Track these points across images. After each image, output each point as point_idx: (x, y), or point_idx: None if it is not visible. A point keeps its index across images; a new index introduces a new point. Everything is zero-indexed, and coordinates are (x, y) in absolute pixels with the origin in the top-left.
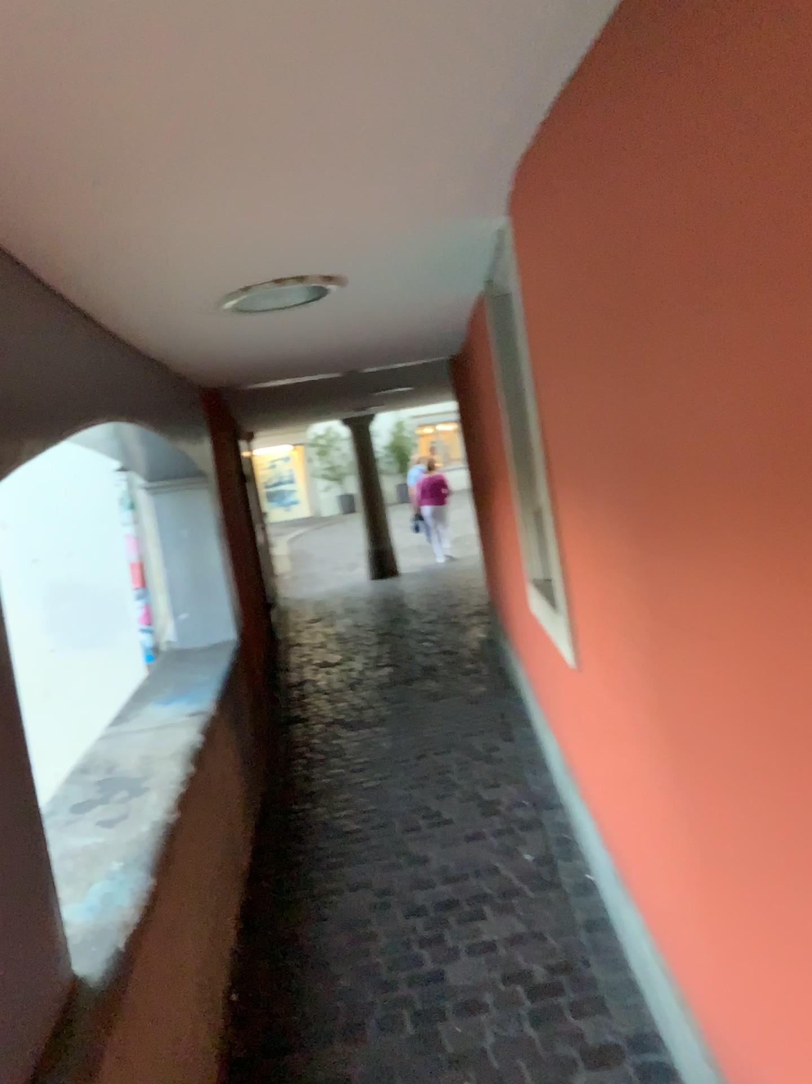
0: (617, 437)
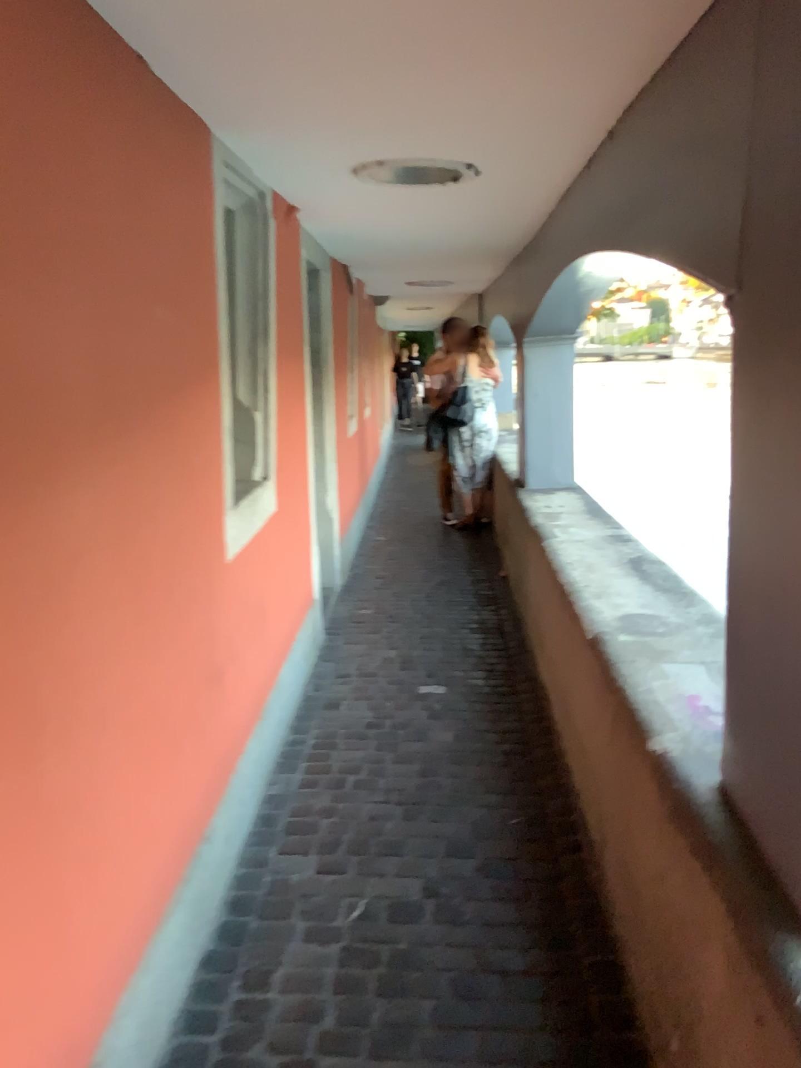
0: (4, 366)
